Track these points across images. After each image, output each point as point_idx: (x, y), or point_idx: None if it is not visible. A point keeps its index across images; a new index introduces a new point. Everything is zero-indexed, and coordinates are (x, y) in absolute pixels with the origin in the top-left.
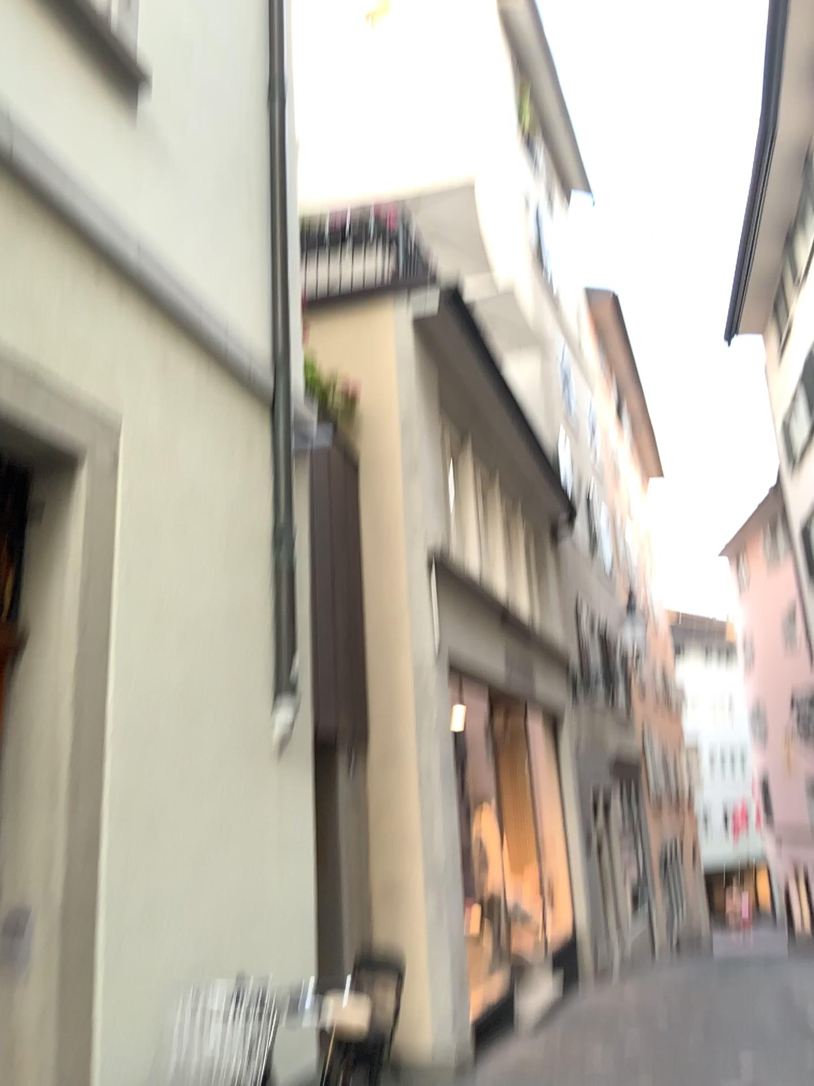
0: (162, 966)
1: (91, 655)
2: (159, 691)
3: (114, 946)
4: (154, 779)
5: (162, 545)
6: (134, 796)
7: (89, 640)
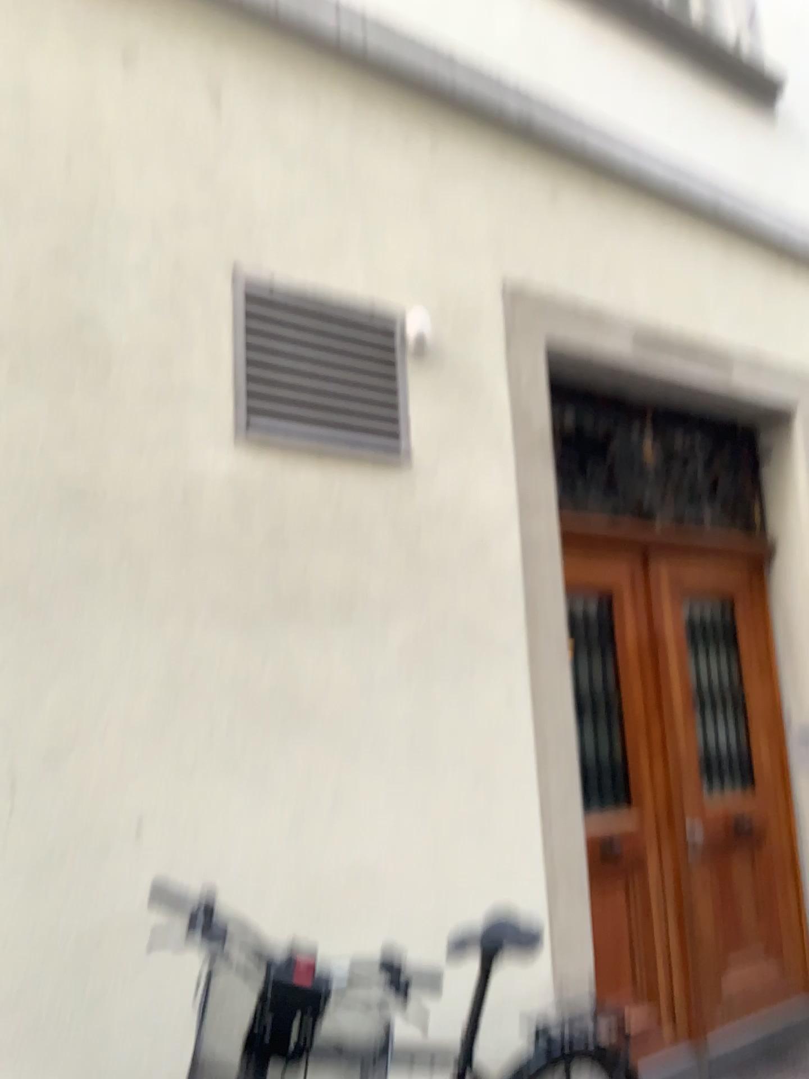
0: None
1: None
2: None
3: None
4: None
5: None
6: None
7: None
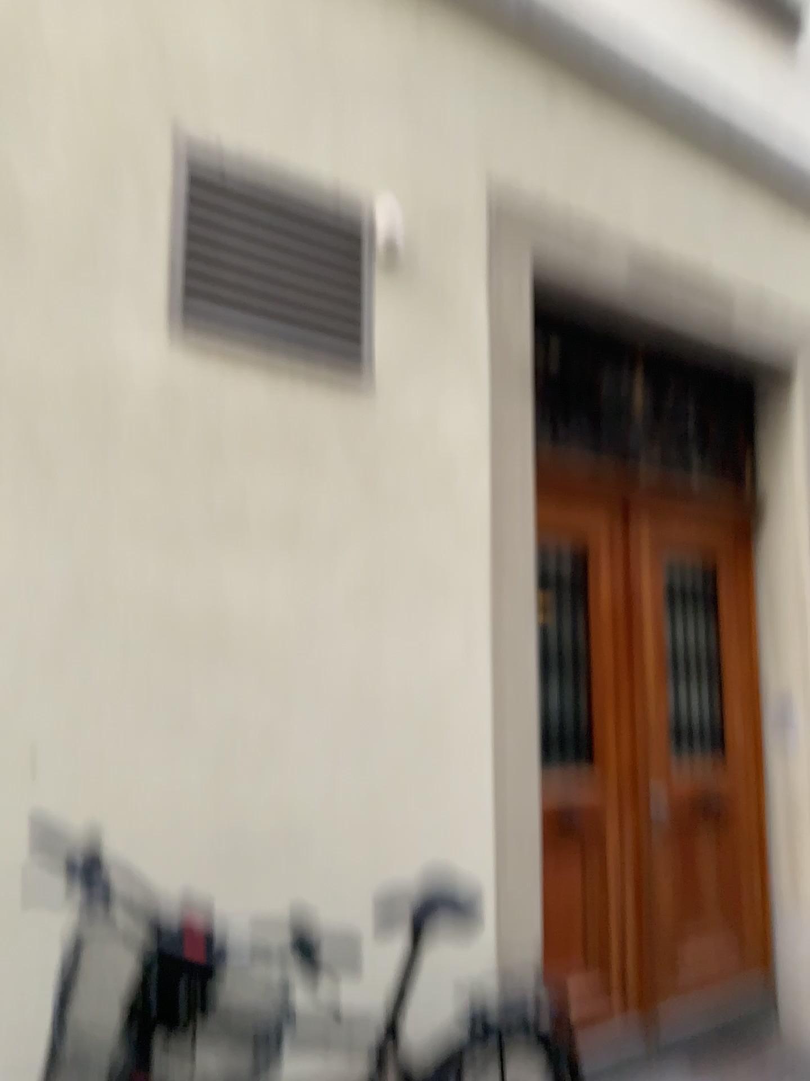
0: None
1: None
2: None
3: None
4: None
5: None
6: None
7: None
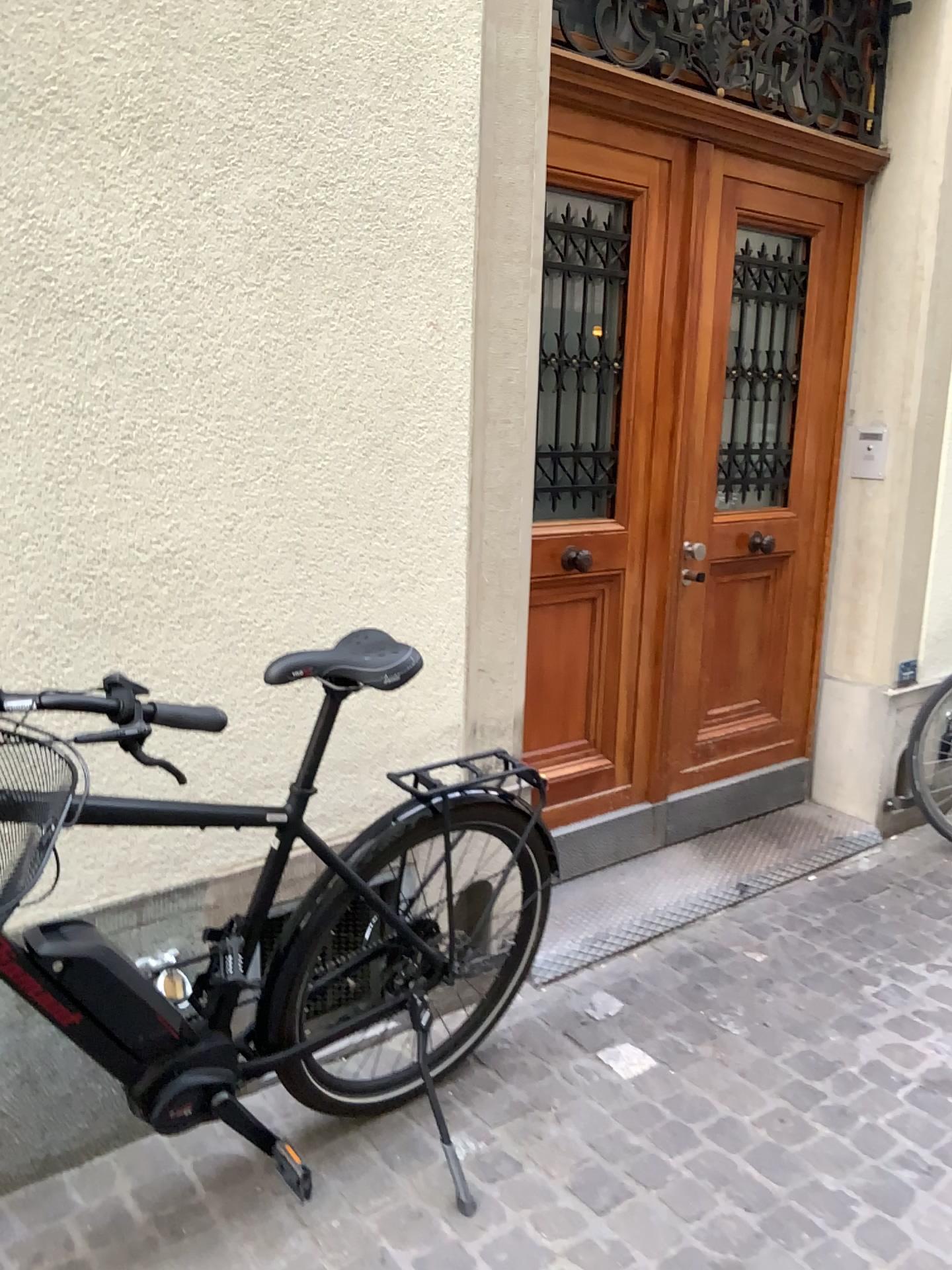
0: None
1: None
2: None
3: None
4: None
5: None
6: None
7: None
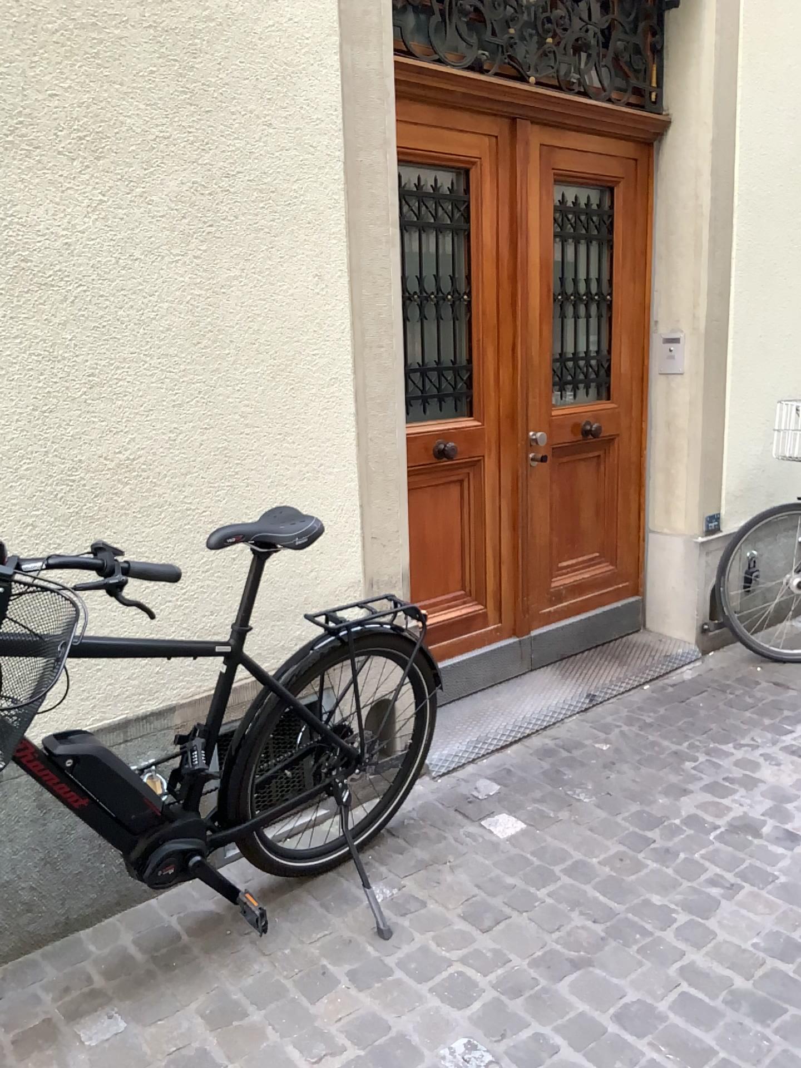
0: (772, 388)
1: (724, 136)
2: (776, 166)
3: (740, 366)
4: (769, 243)
5: (782, 22)
6: (755, 255)
7: (723, 123)
